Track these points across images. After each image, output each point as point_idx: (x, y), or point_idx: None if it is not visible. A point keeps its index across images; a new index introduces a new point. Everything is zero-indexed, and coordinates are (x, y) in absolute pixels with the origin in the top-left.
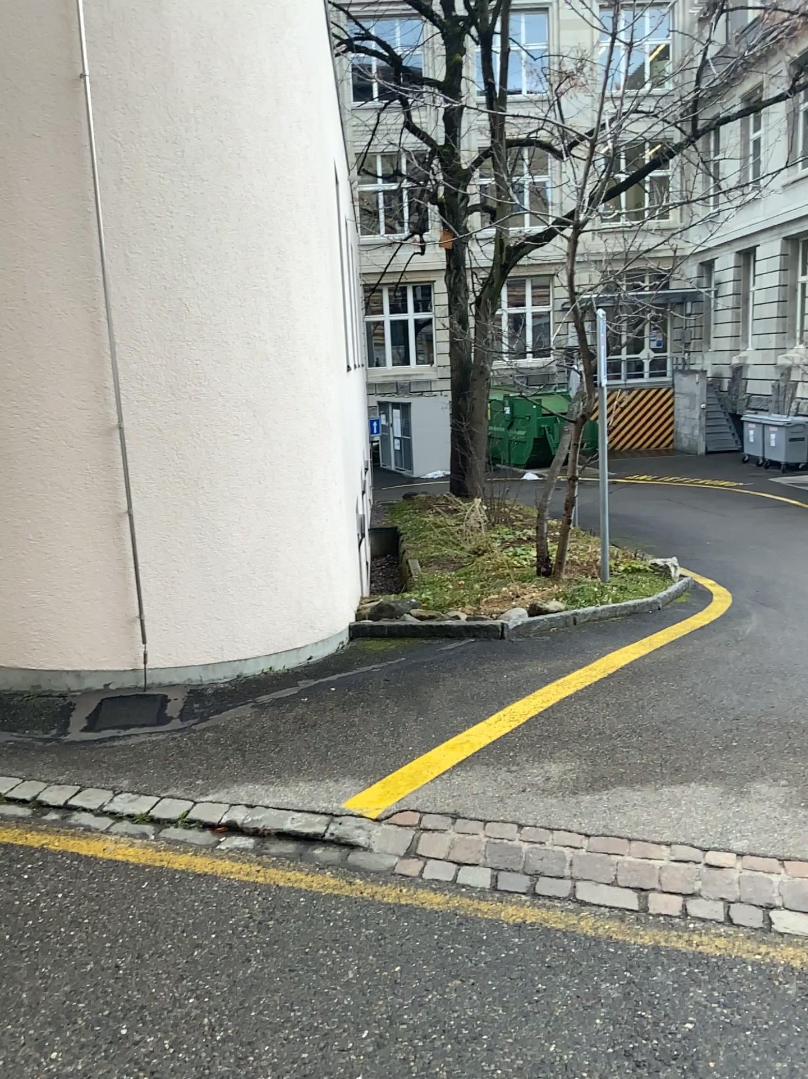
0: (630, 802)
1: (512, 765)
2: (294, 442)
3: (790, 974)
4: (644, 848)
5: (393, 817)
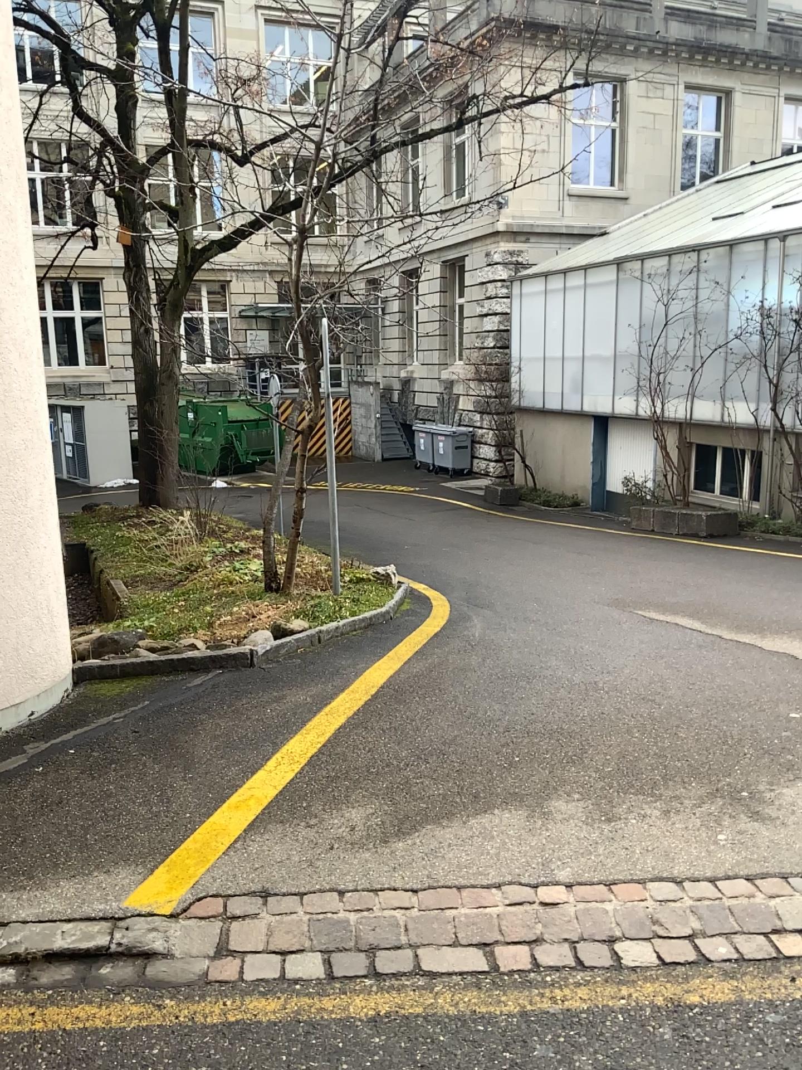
0: (444, 843)
1: (308, 819)
2: (5, 458)
3: (658, 1014)
4: (476, 895)
5: (189, 907)
